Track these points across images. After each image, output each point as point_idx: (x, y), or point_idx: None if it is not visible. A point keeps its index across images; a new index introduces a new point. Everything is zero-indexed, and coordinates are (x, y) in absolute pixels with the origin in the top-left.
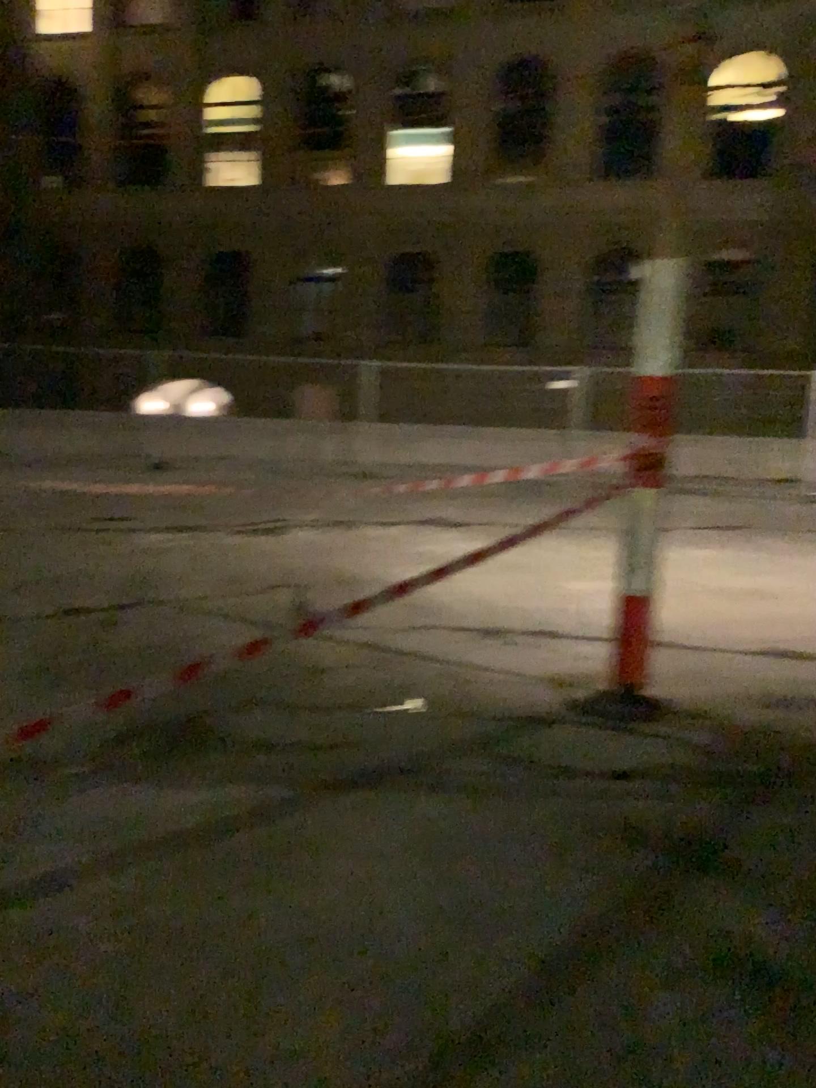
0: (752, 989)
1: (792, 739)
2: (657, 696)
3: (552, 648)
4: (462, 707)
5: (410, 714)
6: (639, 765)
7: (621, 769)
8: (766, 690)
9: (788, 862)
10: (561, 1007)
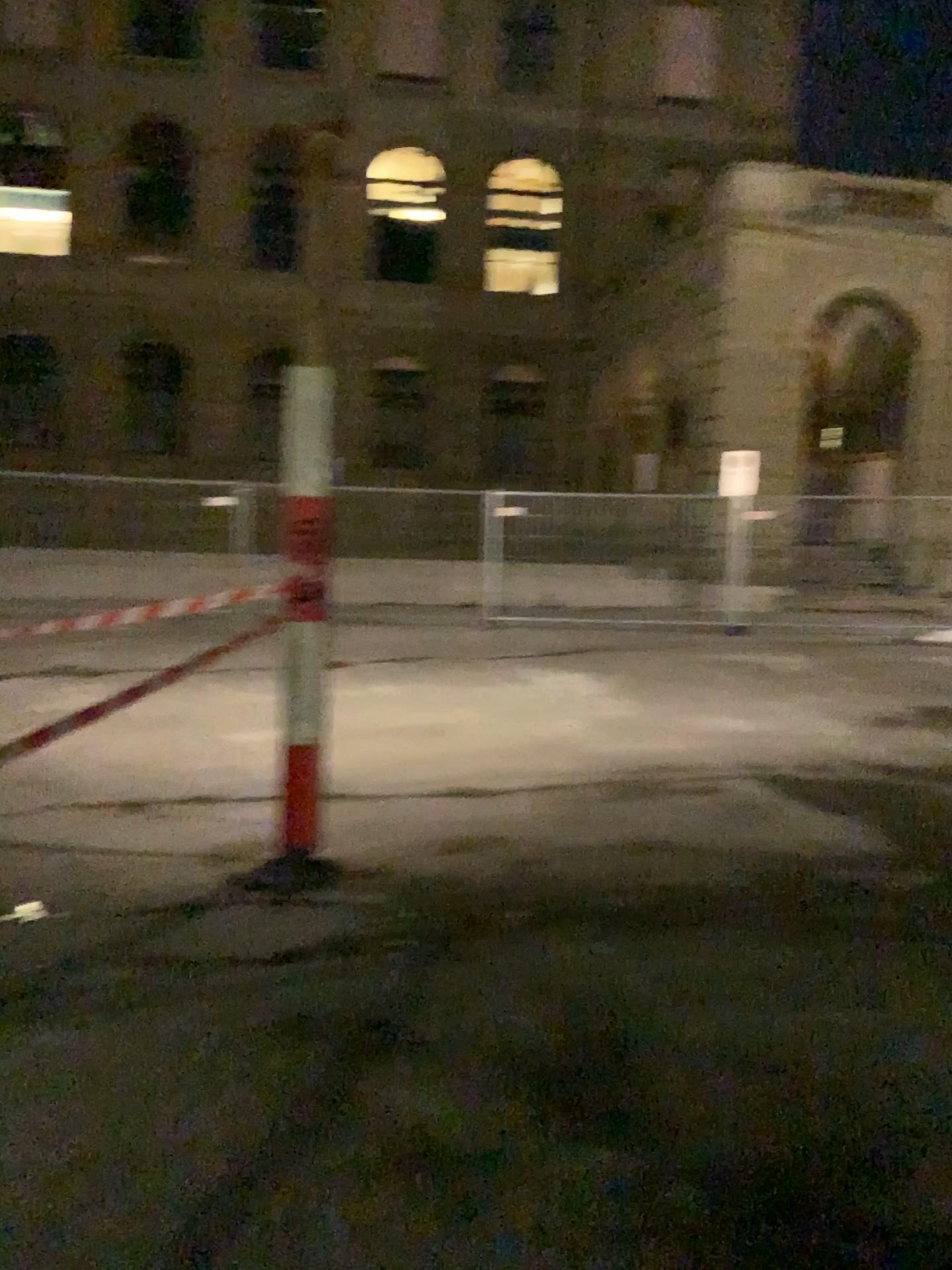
0: (434, 1184)
1: (479, 892)
2: (338, 862)
3: (216, 818)
4: (100, 906)
5: (29, 924)
6: (315, 946)
7: (293, 954)
8: (454, 840)
9: (473, 1029)
10: (216, 1261)
